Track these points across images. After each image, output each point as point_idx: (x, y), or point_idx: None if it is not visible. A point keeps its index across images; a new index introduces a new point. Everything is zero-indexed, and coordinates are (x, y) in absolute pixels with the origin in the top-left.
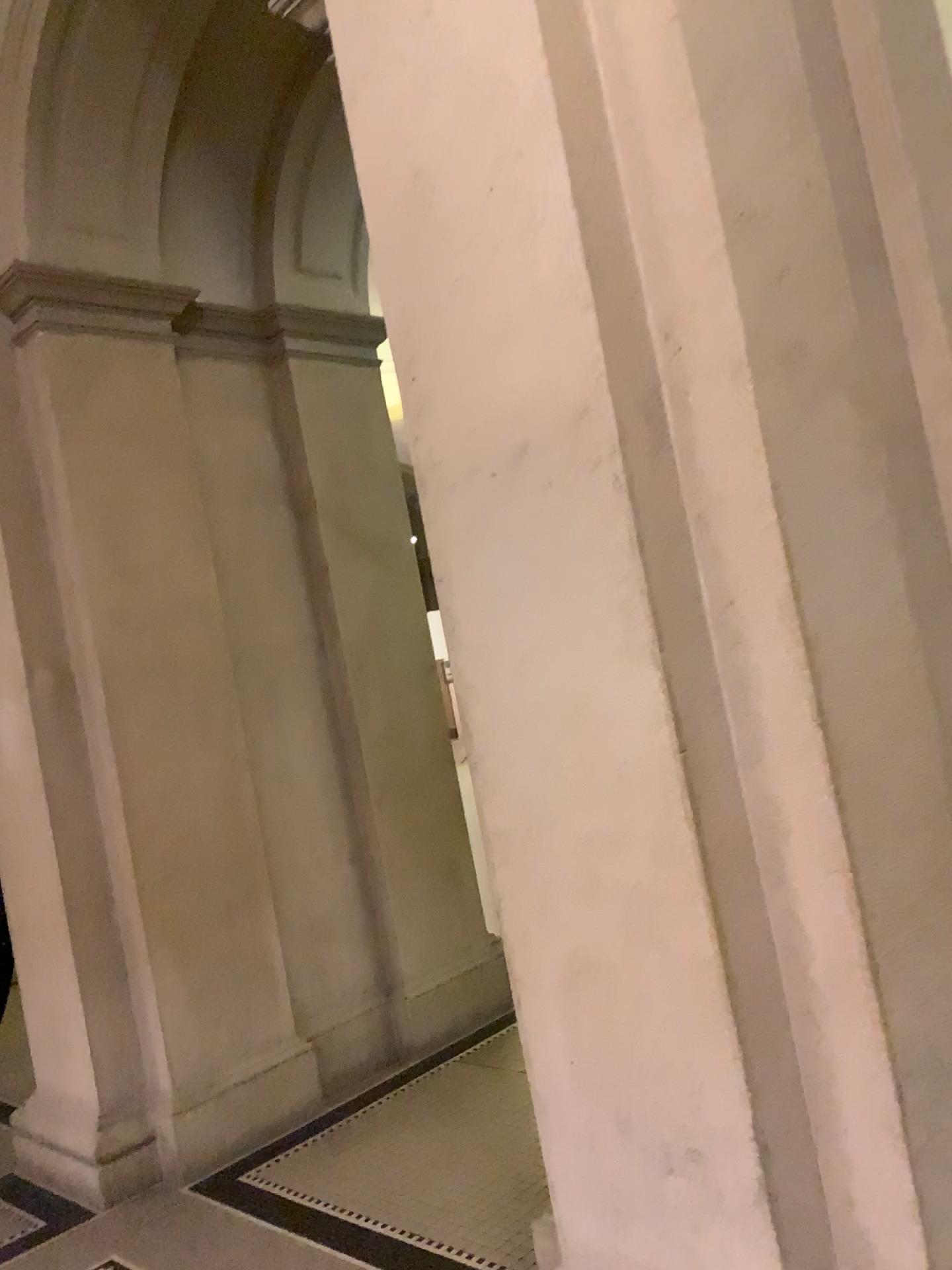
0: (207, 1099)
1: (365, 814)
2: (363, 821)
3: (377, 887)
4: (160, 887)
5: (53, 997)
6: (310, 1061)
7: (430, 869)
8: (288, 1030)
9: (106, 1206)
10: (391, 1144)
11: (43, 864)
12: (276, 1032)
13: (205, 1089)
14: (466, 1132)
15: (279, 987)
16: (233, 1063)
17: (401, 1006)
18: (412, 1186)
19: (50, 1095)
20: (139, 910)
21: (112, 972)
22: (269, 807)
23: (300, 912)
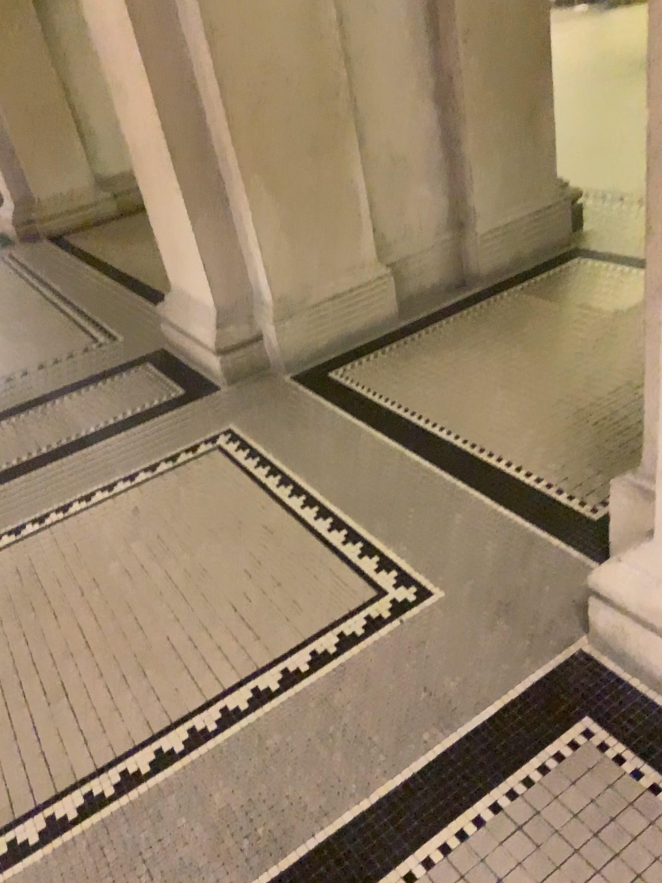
0: (305, 307)
1: (454, 45)
2: (452, 53)
3: (461, 124)
4: (252, 115)
5: (172, 215)
6: (393, 281)
7: (514, 108)
8: (374, 254)
9: (231, 381)
10: (461, 357)
11: (144, 89)
12: (364, 255)
13: (303, 300)
14: (530, 354)
15: (366, 216)
16: (327, 280)
17: (475, 237)
18: (480, 399)
19: (182, 293)
20: (234, 137)
21: (217, 196)
22: (357, 34)
23: (387, 146)
